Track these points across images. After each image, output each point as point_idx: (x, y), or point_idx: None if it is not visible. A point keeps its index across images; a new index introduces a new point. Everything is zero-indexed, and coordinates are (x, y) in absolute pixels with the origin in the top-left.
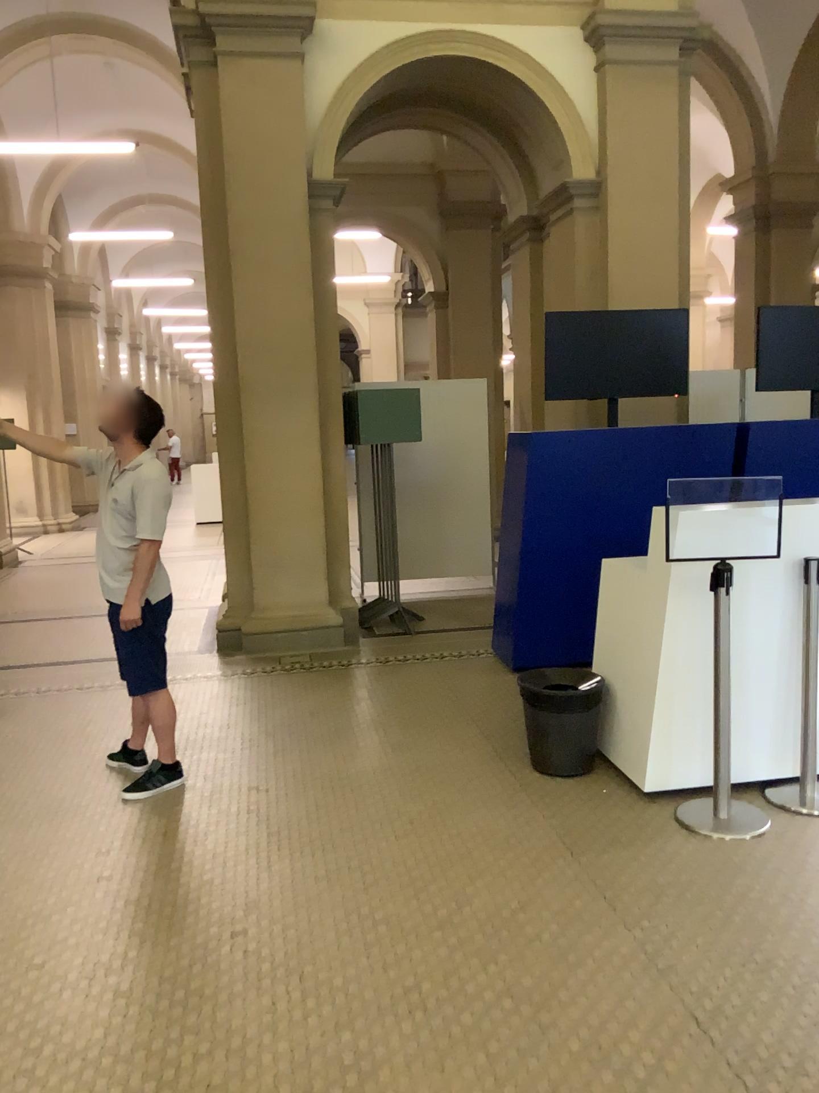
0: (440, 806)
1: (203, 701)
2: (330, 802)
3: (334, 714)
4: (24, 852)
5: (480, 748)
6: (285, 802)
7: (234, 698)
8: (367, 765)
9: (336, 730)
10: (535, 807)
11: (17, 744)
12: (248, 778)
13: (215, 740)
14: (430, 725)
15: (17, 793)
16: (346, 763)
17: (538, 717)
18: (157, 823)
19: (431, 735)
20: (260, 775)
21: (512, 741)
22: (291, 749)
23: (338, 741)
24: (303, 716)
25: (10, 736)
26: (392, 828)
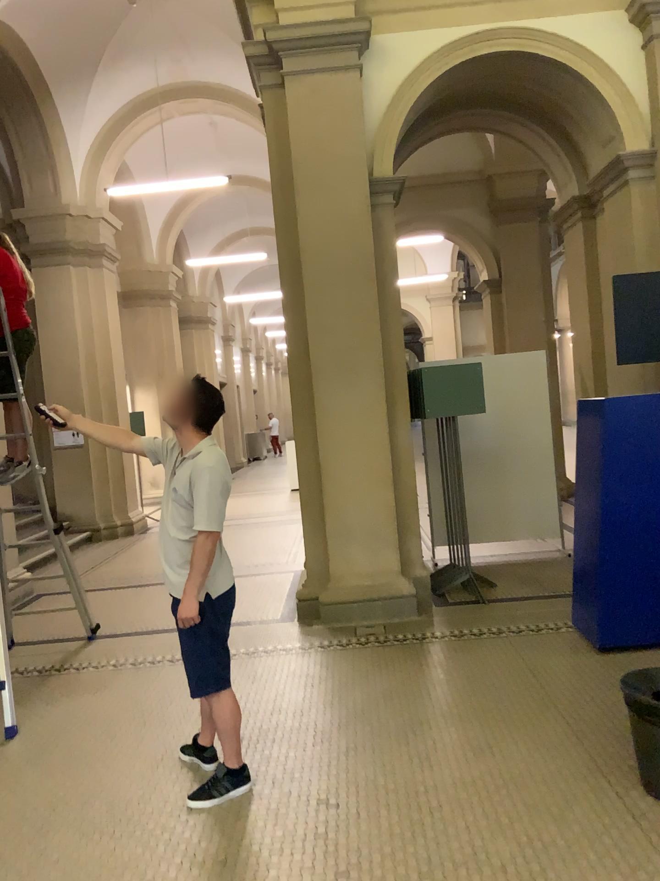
0: (536, 845)
1: (279, 679)
2: (405, 828)
3: (408, 701)
4: (72, 880)
5: (573, 755)
6: (354, 824)
7: (308, 676)
8: (446, 775)
9: (411, 723)
10: (657, 856)
11: (97, 728)
12: (315, 786)
13: (286, 730)
14: (513, 721)
15: (84, 793)
16: (422, 769)
17: (646, 730)
18: (214, 847)
19: (515, 733)
20: (328, 783)
21: (609, 745)
22: (363, 746)
23: (412, 737)
24: (376, 701)
25: (93, 718)
26: (479, 877)
